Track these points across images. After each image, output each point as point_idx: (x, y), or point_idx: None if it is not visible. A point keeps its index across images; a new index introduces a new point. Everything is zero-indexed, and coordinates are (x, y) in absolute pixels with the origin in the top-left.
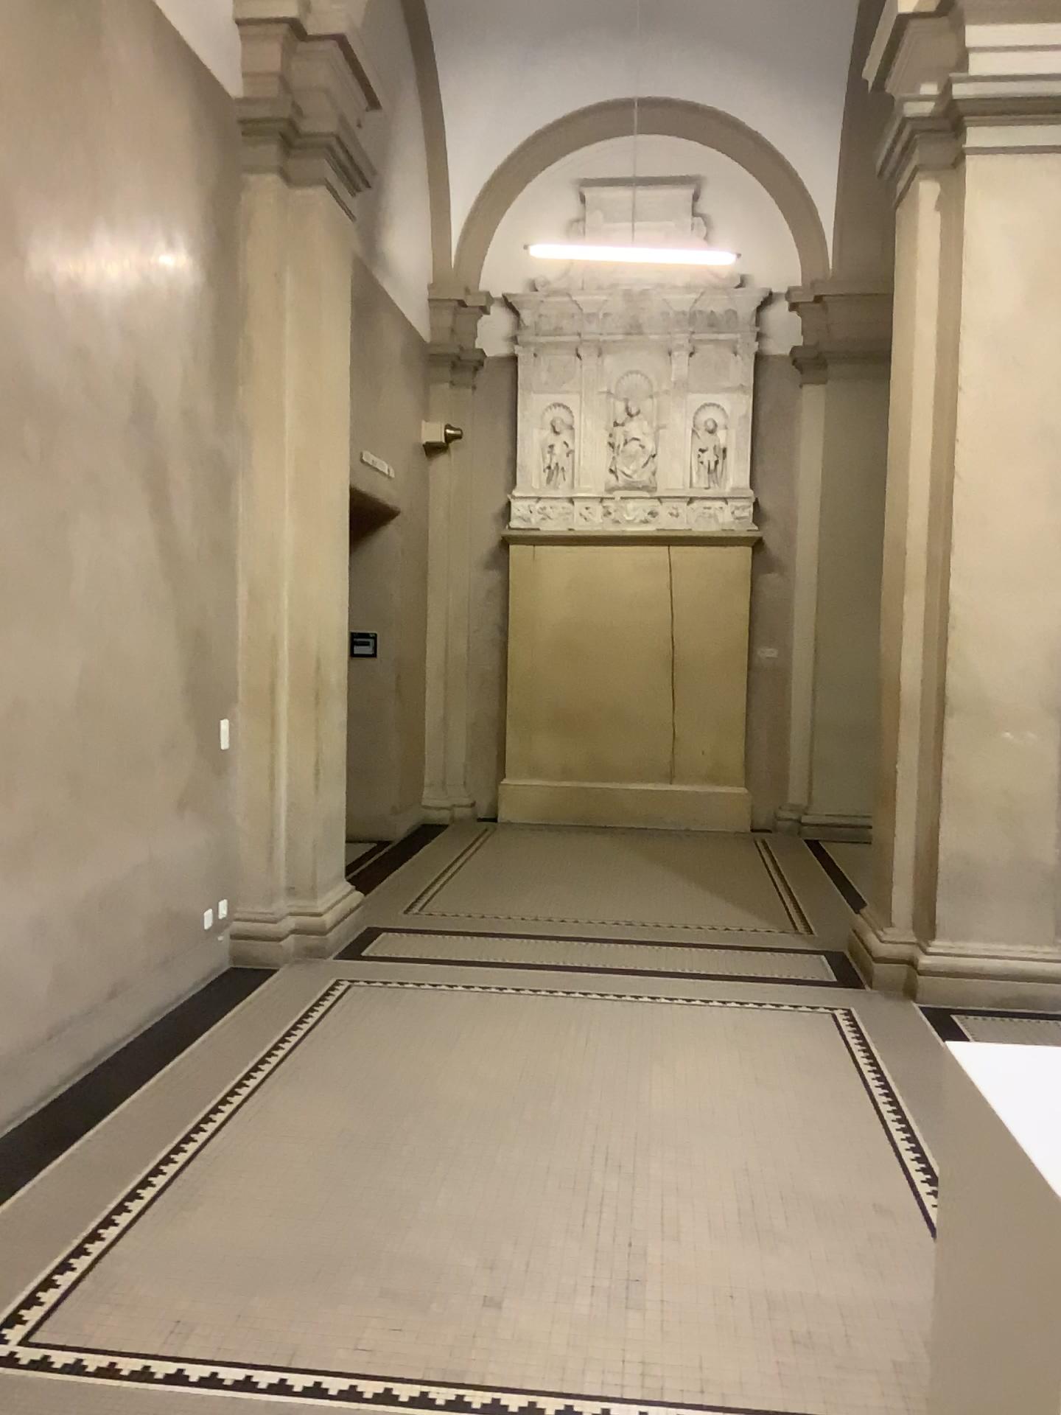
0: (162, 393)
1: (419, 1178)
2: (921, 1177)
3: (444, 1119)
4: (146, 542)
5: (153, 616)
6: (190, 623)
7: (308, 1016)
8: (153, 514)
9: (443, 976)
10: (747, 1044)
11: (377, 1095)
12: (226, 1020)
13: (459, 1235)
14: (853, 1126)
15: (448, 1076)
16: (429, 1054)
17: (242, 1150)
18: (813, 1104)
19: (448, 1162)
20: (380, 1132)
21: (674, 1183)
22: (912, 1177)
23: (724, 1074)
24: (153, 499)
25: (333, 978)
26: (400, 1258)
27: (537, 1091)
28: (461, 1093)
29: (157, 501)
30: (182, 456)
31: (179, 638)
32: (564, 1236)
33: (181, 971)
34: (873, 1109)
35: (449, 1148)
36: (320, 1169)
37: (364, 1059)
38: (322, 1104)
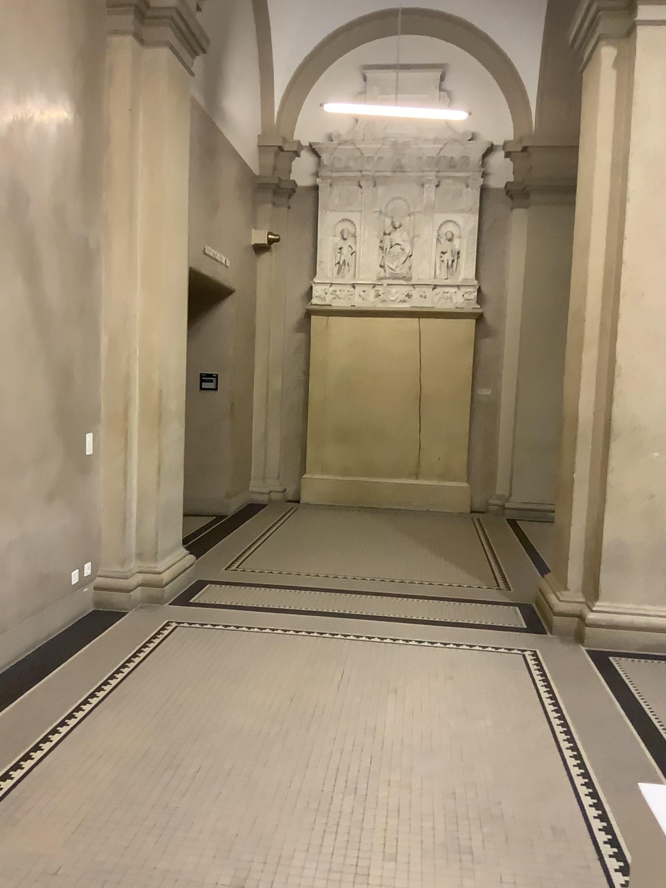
0: (34, 191)
1: (195, 801)
2: (589, 804)
3: (223, 745)
4: (19, 301)
5: (26, 357)
6: (59, 363)
7: (139, 653)
8: (26, 281)
9: (242, 622)
10: (459, 681)
11: (175, 723)
12: (77, 655)
13: (218, 858)
14: (537, 756)
15: (233, 707)
16: (222, 687)
17: (62, 772)
18: (506, 735)
19: (221, 786)
20: (173, 756)
21: (395, 809)
22: (583, 805)
23: (441, 707)
24: (26, 270)
25: (163, 622)
26: (167, 881)
27: (299, 721)
28: (241, 721)
29: (30, 272)
30: (52, 240)
31: (50, 374)
32: (302, 860)
33: (51, 616)
34: (552, 740)
35: (224, 772)
36: (119, 791)
37: (173, 690)
38: (133, 730)
